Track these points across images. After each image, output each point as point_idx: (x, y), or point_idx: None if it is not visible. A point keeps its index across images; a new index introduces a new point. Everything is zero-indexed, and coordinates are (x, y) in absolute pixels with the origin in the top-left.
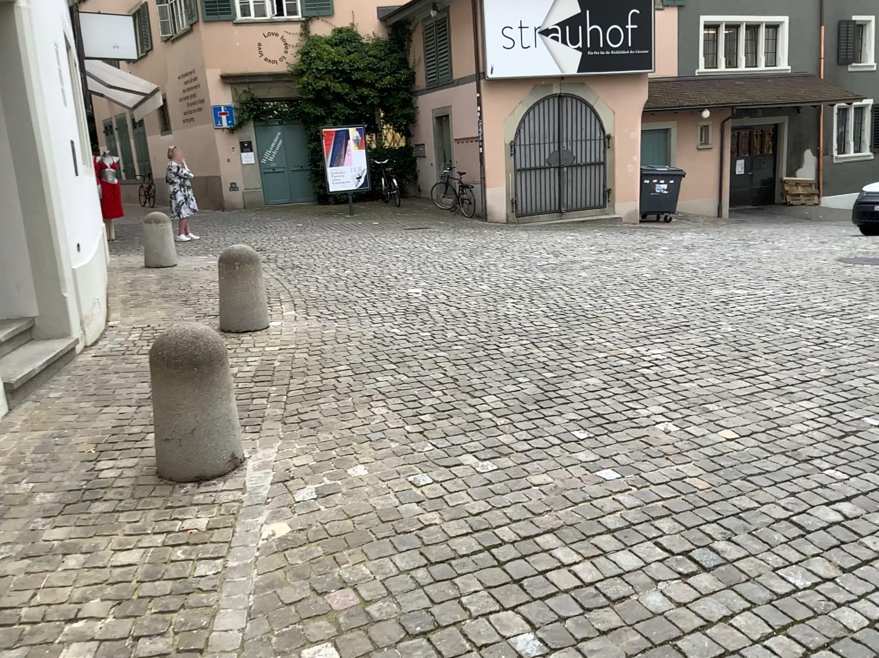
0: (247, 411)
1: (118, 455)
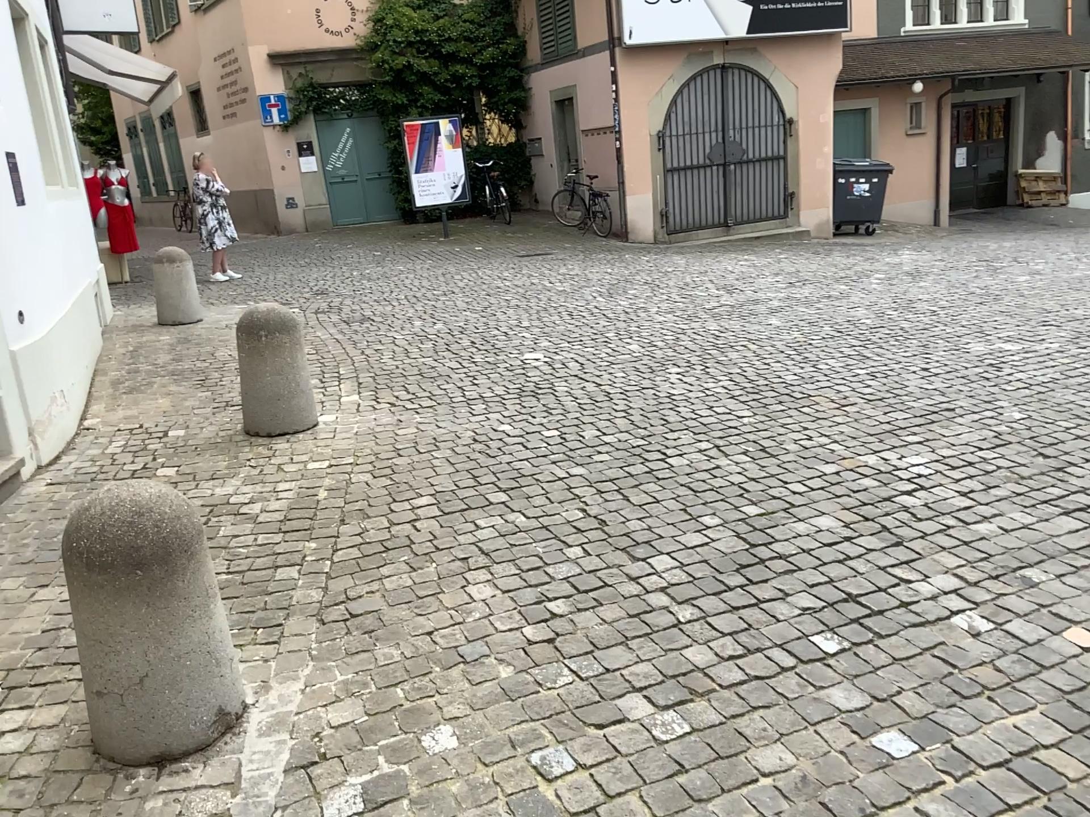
0: (264, 596)
1: (32, 702)
